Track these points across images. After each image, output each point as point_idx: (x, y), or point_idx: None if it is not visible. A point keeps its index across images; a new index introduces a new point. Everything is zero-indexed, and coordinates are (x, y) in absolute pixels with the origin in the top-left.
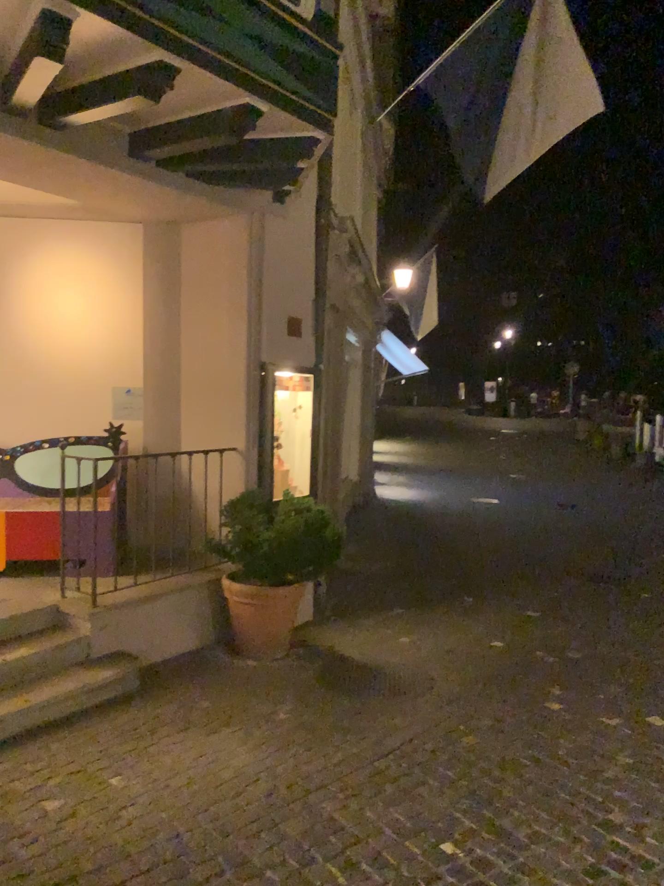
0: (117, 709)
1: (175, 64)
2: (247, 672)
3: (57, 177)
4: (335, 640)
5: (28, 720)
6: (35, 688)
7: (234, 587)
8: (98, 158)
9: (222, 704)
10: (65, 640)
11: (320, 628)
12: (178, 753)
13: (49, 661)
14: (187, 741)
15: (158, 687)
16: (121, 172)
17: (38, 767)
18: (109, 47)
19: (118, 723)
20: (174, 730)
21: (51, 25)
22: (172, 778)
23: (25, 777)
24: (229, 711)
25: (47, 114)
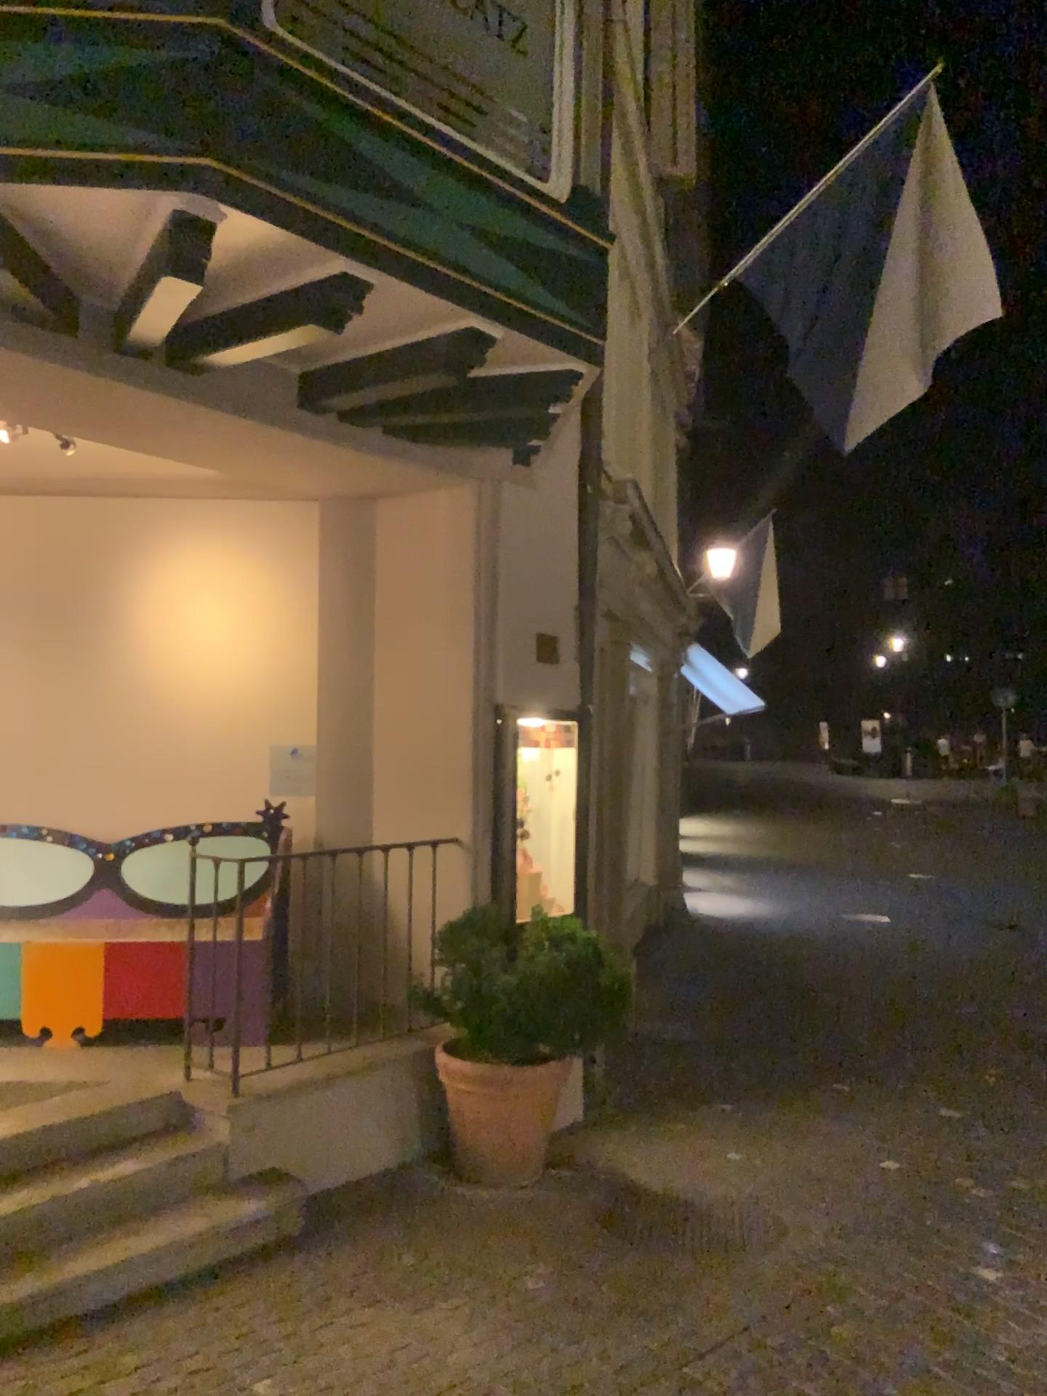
0: (267, 1267)
1: (365, 275)
2: (476, 1207)
3: (193, 439)
4: (619, 1154)
5: (128, 1282)
6: (141, 1228)
7: (455, 1064)
8: (253, 410)
9: (434, 1260)
10: (190, 1149)
11: (594, 1133)
12: (363, 1343)
13: (163, 1185)
14: (378, 1325)
15: (334, 1230)
16: (286, 428)
17: (140, 1362)
18: (268, 256)
19: (270, 1291)
20: (357, 1303)
21: (187, 232)
22: (353, 1388)
23: (120, 1379)
24: (446, 1273)
25: (180, 352)
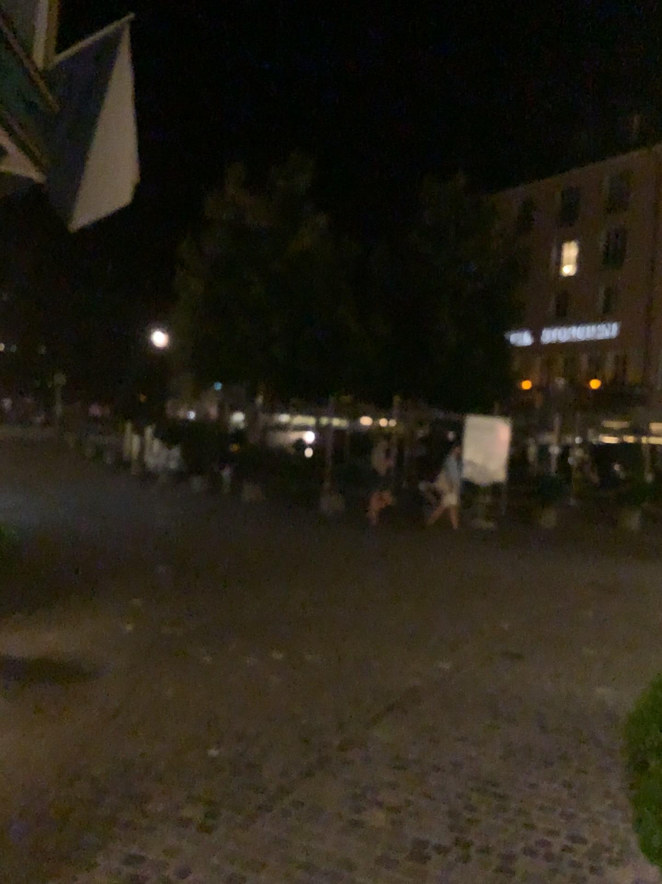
0: None
1: None
2: None
3: None
4: None
5: None
6: None
7: None
8: None
9: None
10: None
11: None
12: None
13: None
14: None
15: None
16: None
17: None
18: None
19: None
20: None
21: None
22: None
23: None
24: None
25: None
